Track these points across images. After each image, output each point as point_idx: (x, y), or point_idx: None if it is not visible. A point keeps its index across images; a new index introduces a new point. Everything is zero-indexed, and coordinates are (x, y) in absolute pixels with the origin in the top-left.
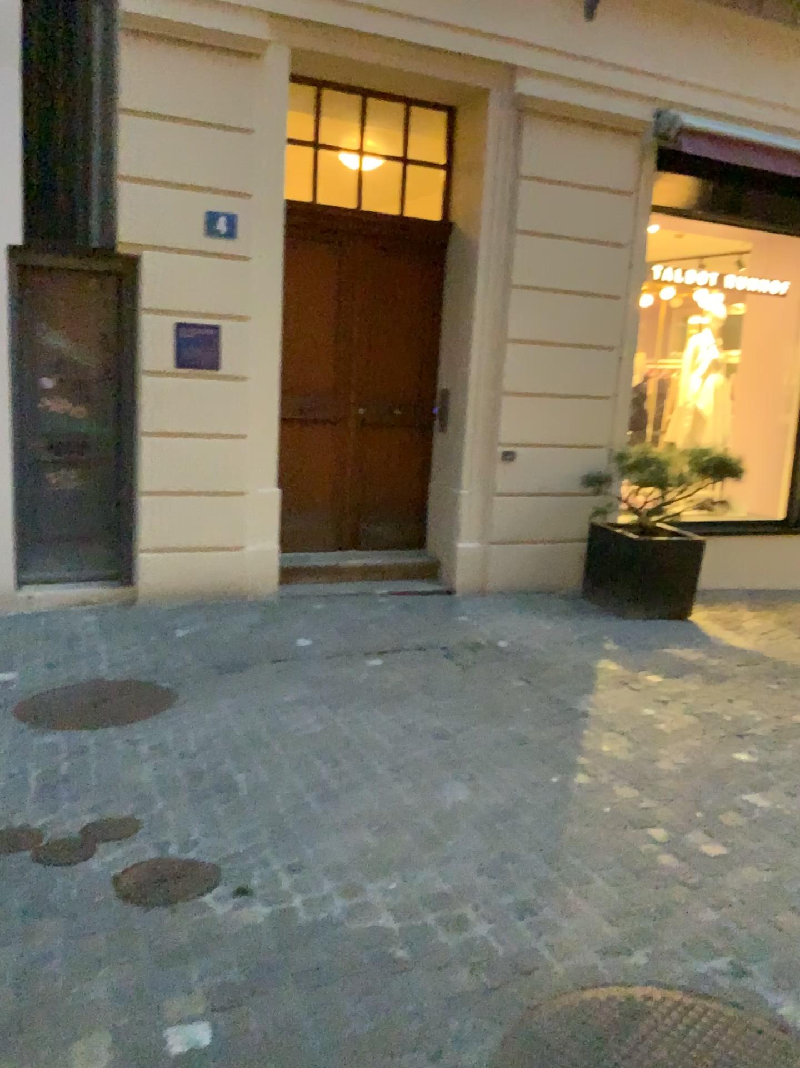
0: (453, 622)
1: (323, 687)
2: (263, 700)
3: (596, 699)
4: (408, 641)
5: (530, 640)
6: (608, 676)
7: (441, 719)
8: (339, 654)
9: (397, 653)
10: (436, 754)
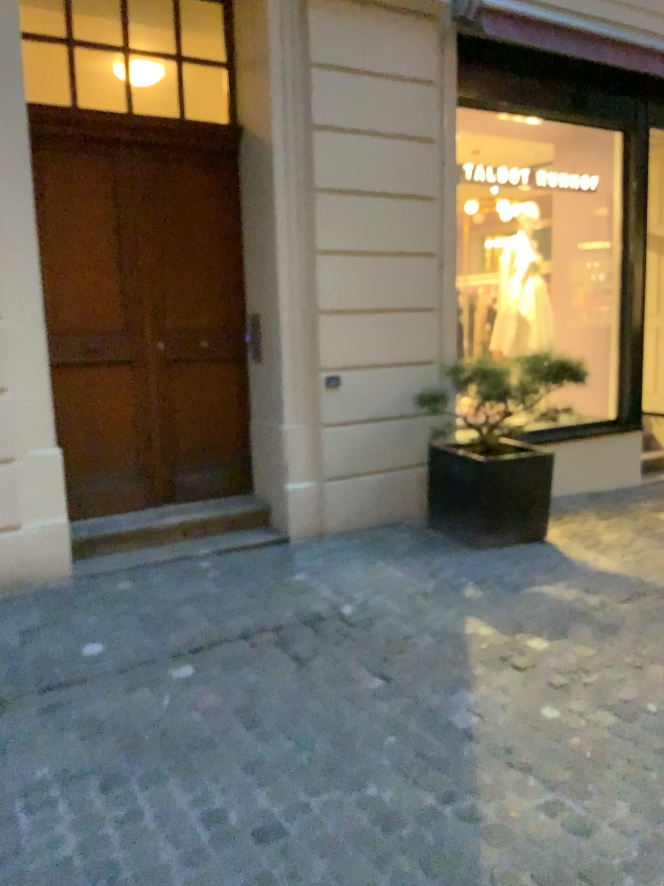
0: (286, 587)
1: (100, 736)
2: (2, 780)
3: (476, 699)
4: (231, 624)
5: (379, 601)
6: (483, 651)
7: (265, 785)
8: (137, 662)
9: (213, 649)
10: (253, 884)
